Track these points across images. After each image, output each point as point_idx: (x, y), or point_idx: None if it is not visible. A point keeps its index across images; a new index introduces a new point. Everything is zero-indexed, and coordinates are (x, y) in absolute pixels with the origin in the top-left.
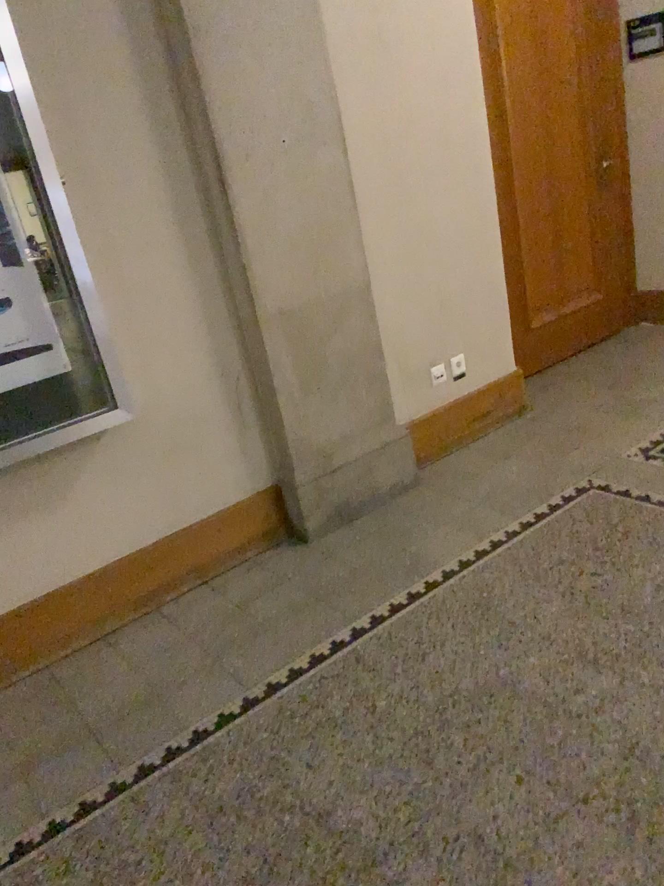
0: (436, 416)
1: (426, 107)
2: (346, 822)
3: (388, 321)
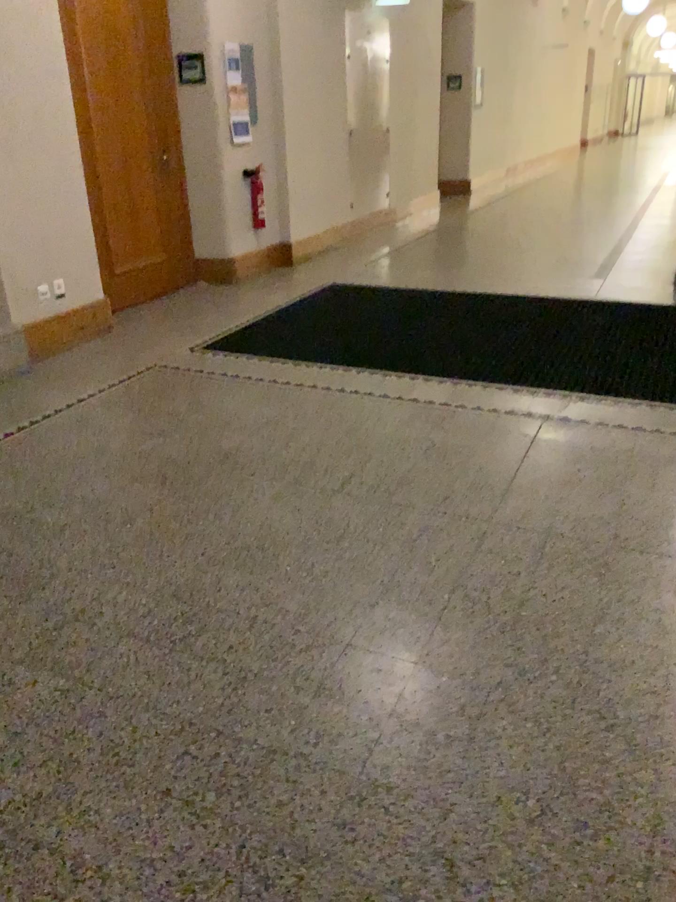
0: (42, 325)
1: (26, 88)
2: (2, 507)
3: (1, 246)
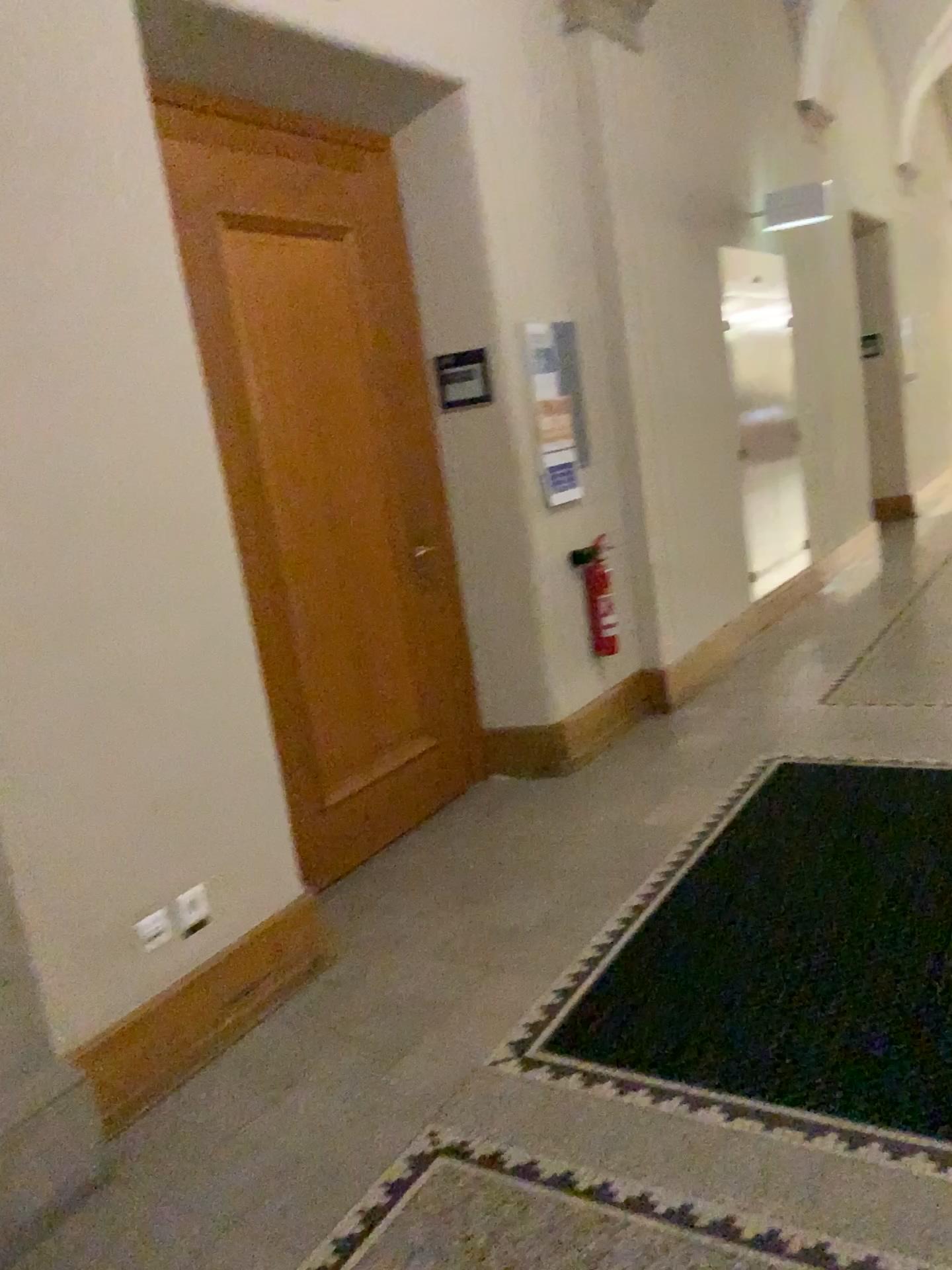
0: (150, 1015)
1: (108, 465)
2: None
3: (40, 851)
